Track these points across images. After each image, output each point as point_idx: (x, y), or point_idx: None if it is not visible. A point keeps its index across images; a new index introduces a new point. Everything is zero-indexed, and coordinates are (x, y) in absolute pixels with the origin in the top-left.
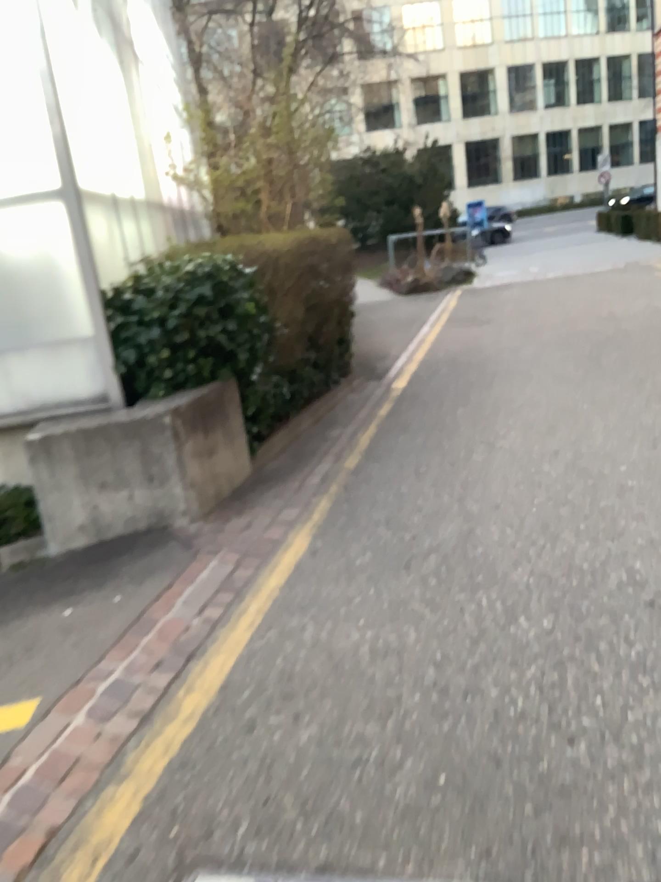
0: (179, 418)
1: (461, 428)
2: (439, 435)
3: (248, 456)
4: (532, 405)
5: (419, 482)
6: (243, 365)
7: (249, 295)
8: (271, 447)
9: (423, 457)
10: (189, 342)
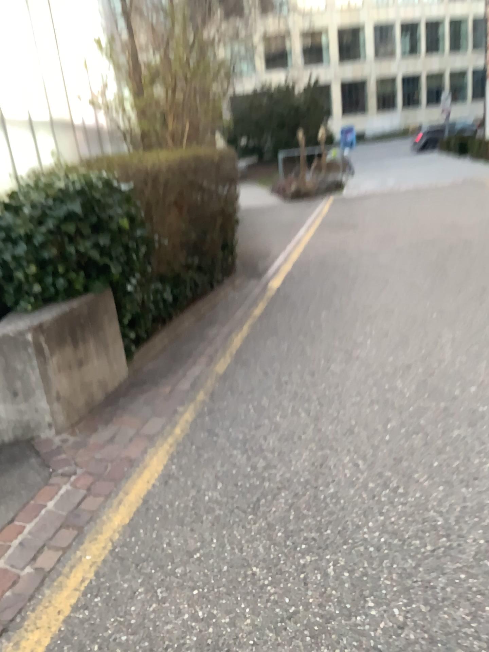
0: (43, 337)
1: (322, 335)
2: (302, 342)
3: (126, 359)
4: (388, 314)
5: (279, 396)
6: (118, 278)
7: (125, 212)
8: (151, 348)
9: (286, 366)
10: (57, 259)
